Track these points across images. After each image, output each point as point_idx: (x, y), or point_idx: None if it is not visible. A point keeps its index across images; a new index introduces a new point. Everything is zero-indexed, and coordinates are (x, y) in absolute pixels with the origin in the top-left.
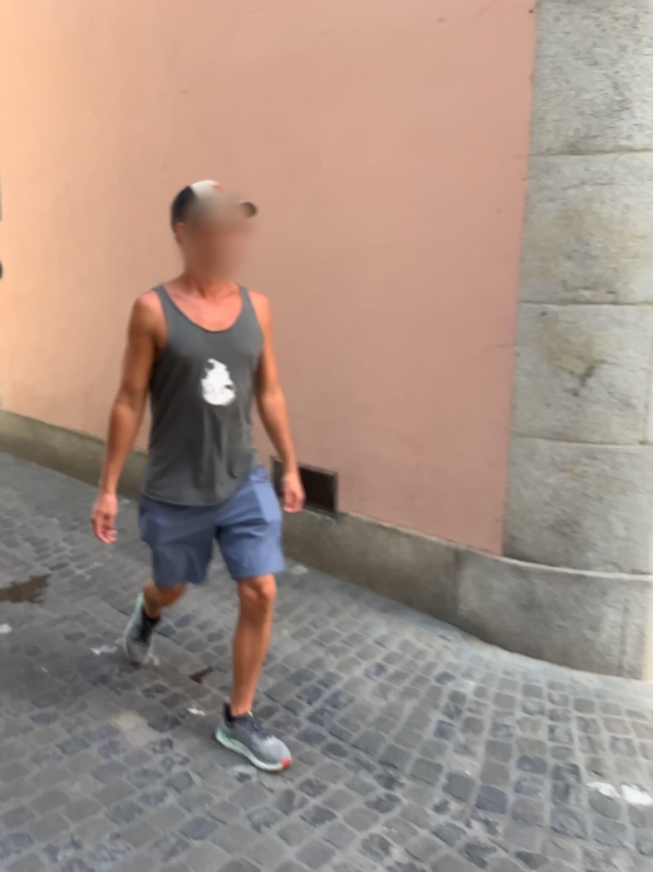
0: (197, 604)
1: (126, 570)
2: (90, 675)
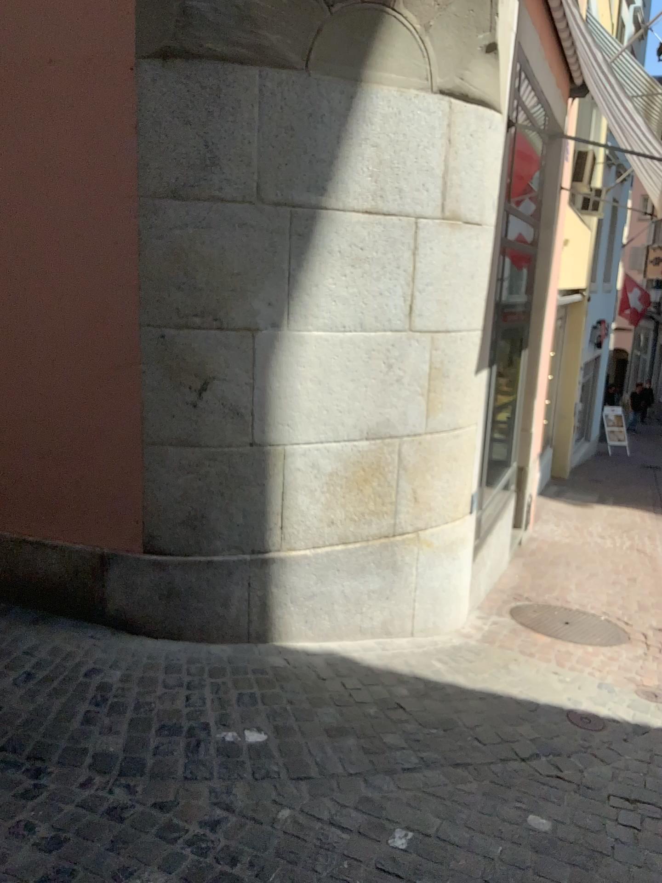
0: None
1: None
2: None
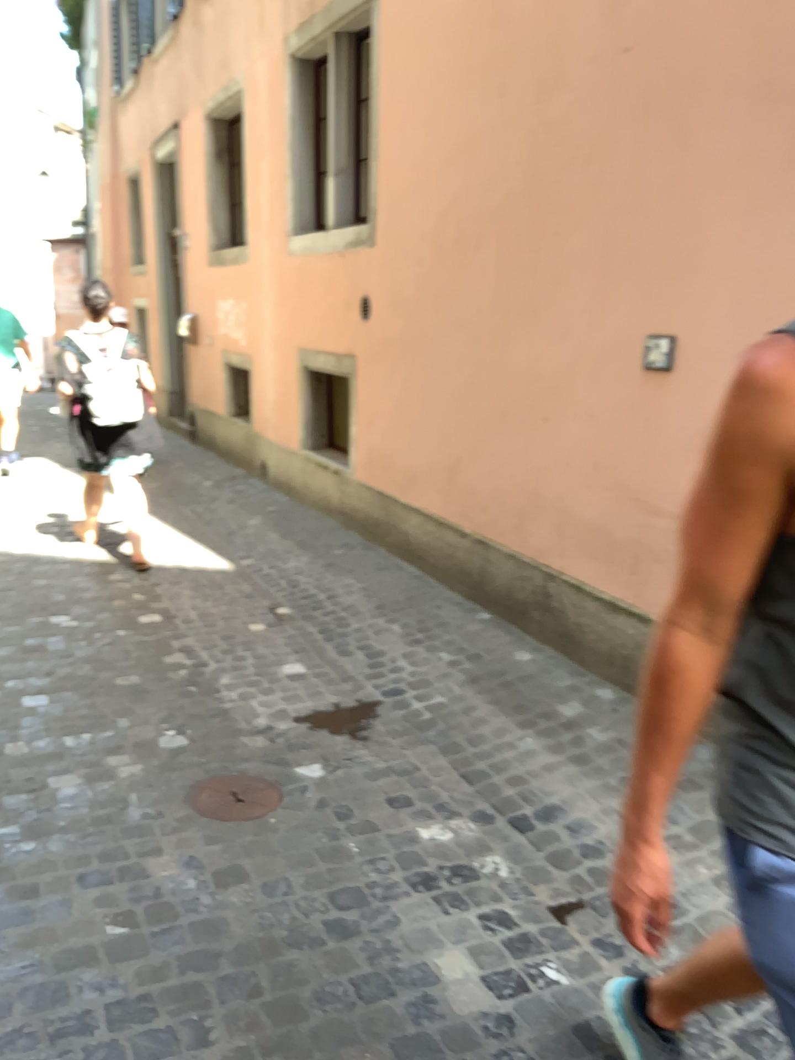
0: (566, 793)
1: (474, 723)
2: (411, 877)
